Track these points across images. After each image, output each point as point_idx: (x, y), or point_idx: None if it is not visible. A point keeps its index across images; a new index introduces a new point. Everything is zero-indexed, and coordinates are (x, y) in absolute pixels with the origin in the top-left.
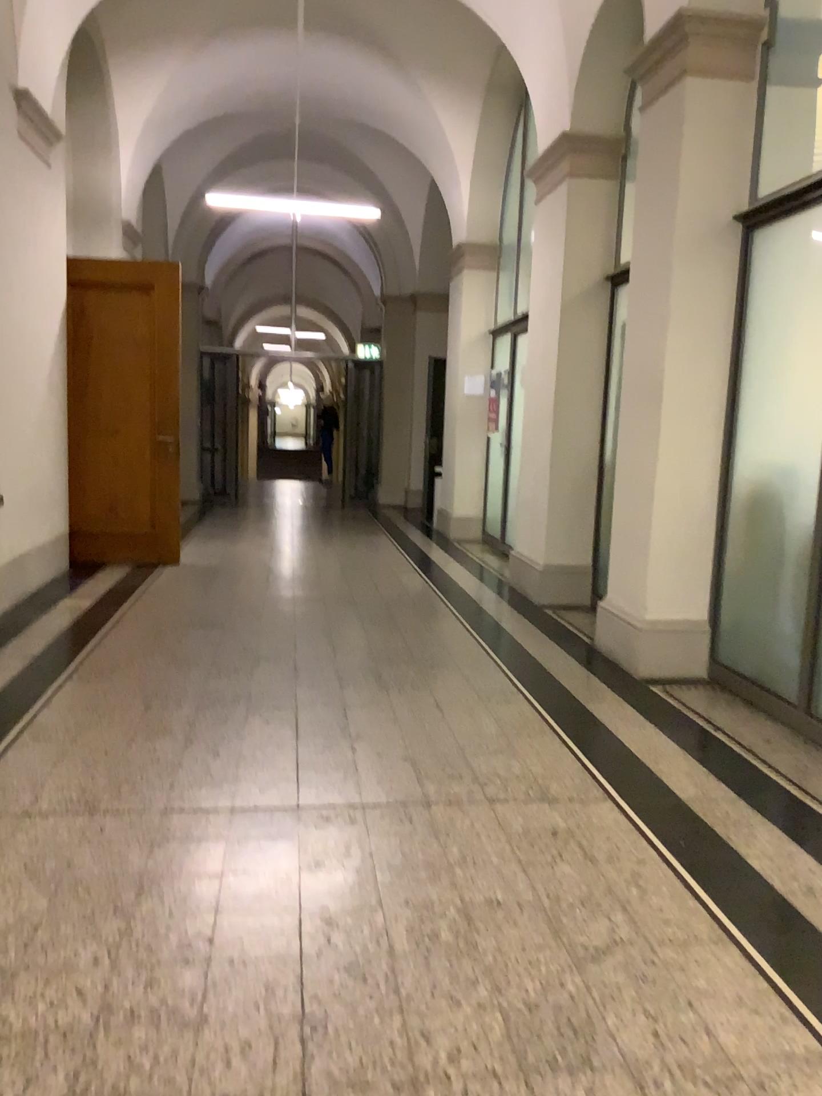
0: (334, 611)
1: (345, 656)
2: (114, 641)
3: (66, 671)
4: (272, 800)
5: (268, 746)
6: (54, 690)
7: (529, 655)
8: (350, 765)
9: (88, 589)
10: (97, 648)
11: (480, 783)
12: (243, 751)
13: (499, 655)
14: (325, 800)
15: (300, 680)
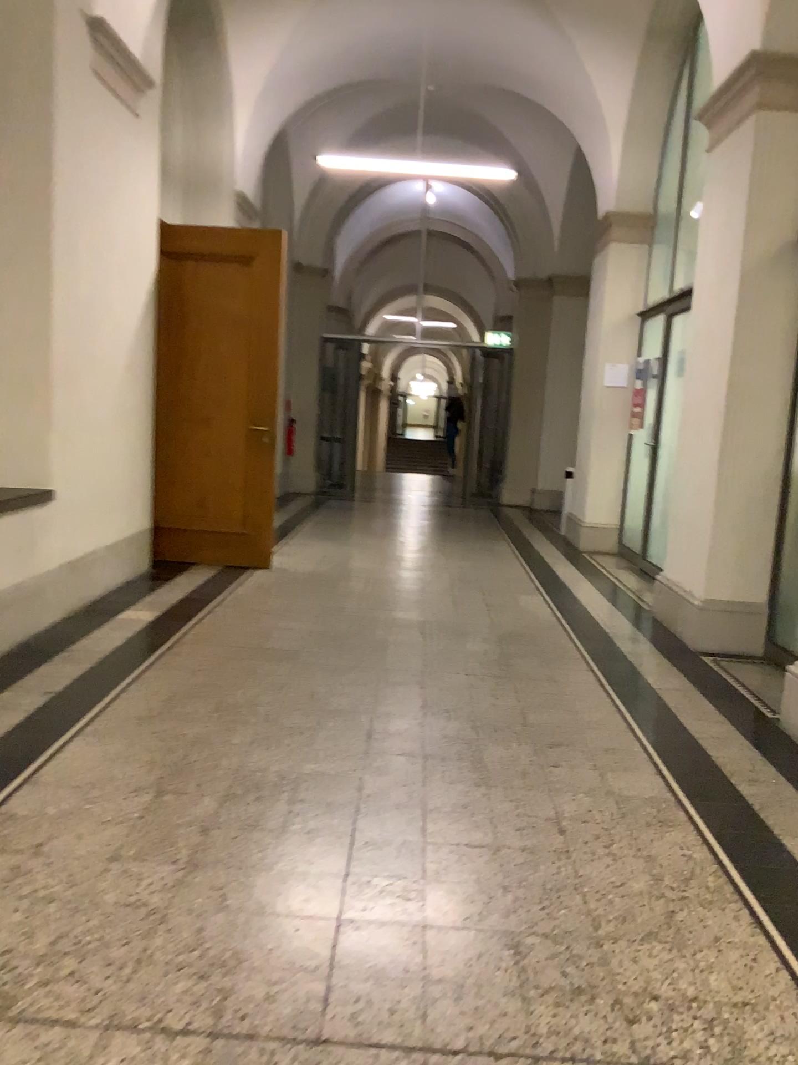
0: (433, 645)
1: (438, 719)
2: (157, 675)
3: (78, 722)
4: (278, 1020)
5: (300, 889)
6: (51, 753)
7: (687, 733)
8: (418, 943)
9: (155, 599)
10: (131, 685)
11: (623, 1005)
12: (260, 896)
13: (644, 730)
14: (365, 1029)
15: (370, 759)
